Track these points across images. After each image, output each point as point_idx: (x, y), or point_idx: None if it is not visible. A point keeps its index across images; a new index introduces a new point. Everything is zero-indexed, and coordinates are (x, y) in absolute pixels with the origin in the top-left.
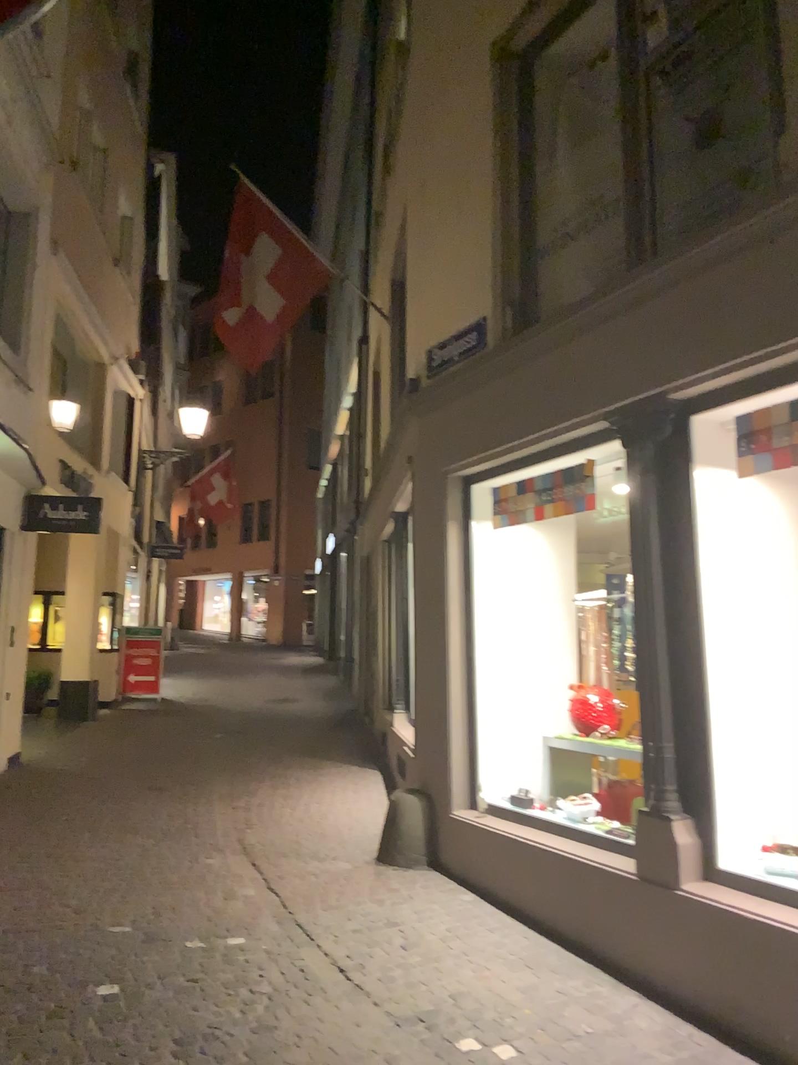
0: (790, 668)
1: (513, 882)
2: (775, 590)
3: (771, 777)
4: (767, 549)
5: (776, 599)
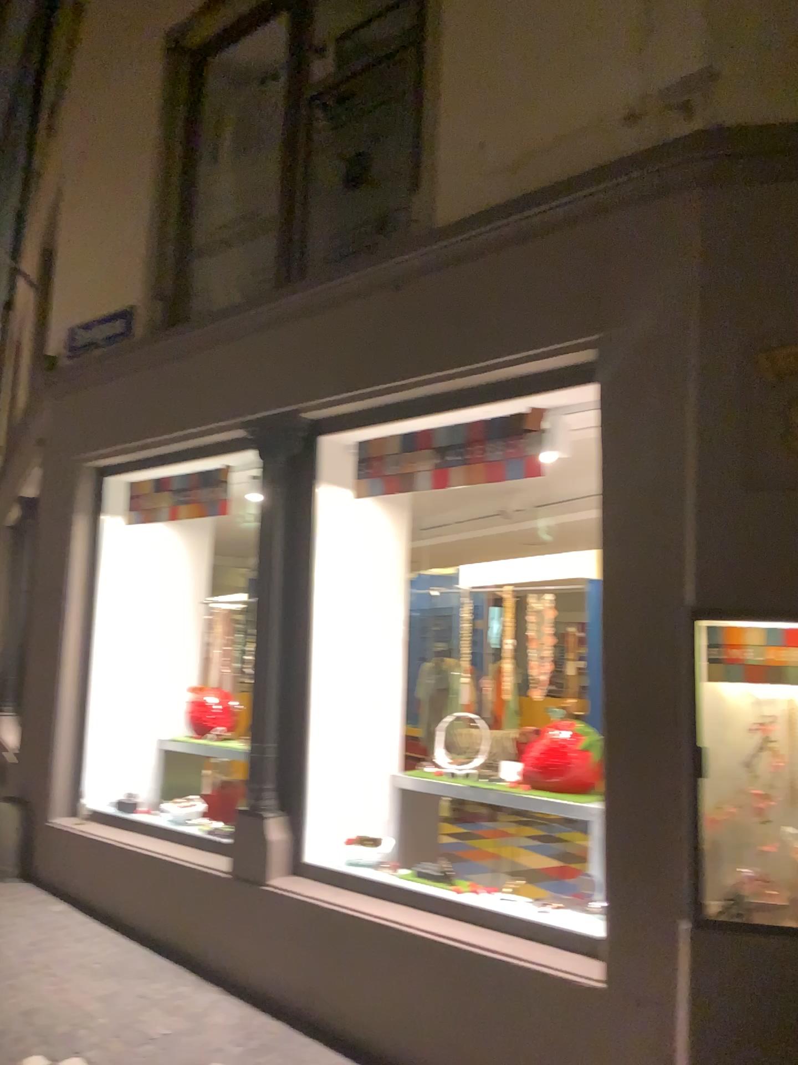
0: (385, 675)
1: (104, 889)
2: (378, 603)
3: (358, 776)
4: (375, 565)
5: (379, 611)
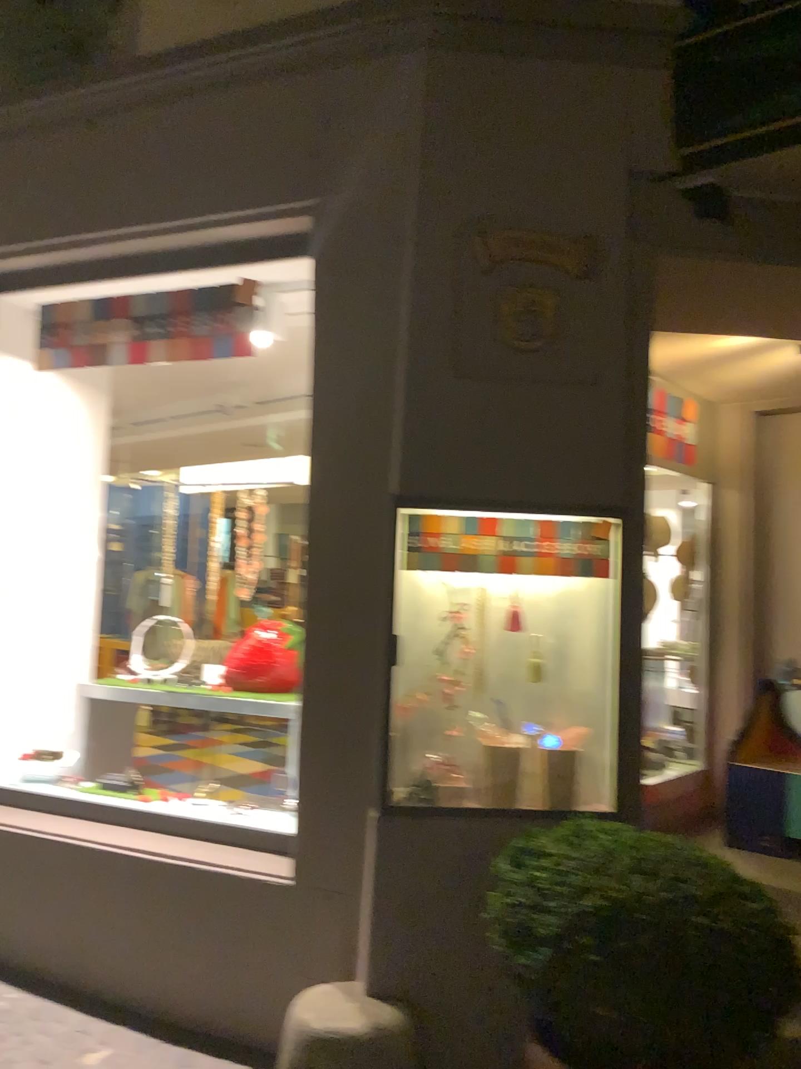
0: (76, 576)
1: None
2: (70, 496)
3: (43, 685)
4: (67, 453)
5: (70, 505)
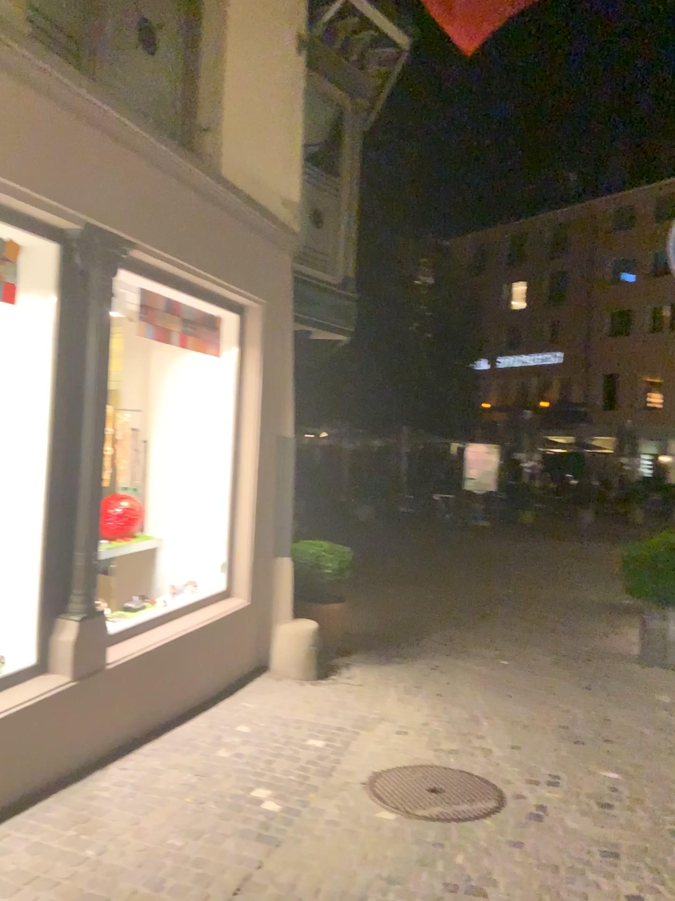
0: None
1: None
2: None
3: None
4: None
5: None
